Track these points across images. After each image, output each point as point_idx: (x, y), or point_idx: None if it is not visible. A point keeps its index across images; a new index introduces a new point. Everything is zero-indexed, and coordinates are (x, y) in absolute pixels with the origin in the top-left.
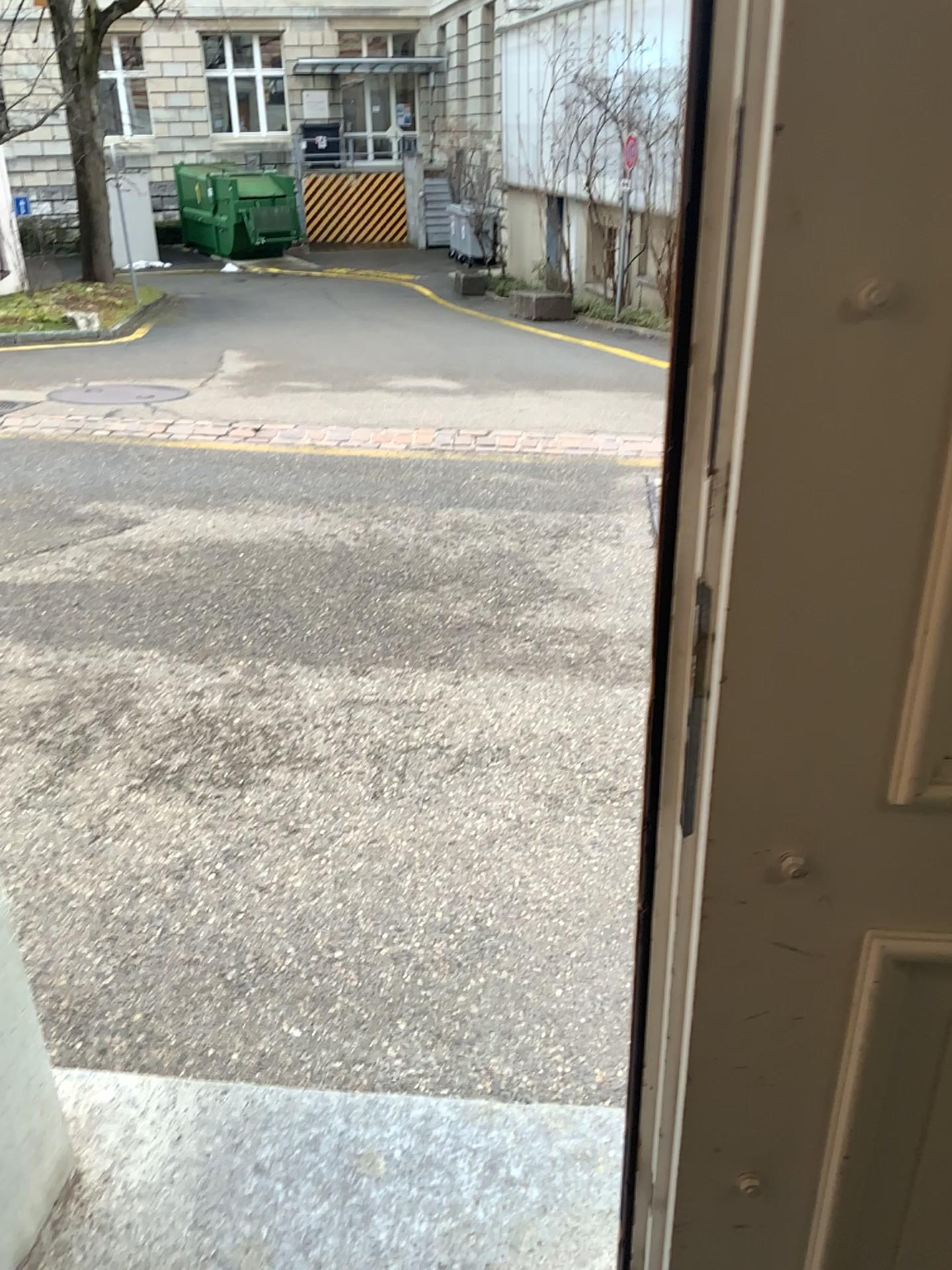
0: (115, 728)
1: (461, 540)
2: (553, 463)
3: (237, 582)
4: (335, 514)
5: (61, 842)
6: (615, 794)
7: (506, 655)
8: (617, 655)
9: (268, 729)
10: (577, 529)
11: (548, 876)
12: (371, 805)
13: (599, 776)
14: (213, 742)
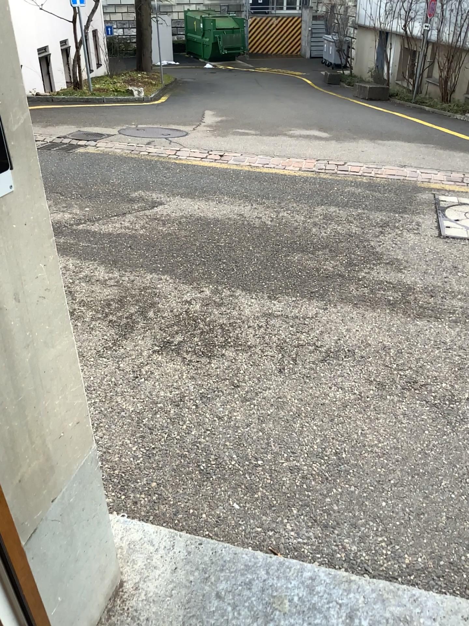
0: (147, 318)
1: (329, 225)
2: (381, 184)
3: (210, 240)
4: (262, 205)
5: (119, 379)
6: (417, 386)
7: (354, 295)
8: (417, 301)
9: (226, 326)
10: (394, 224)
11: (378, 431)
12: (280, 377)
13: (408, 374)
14: (197, 331)
